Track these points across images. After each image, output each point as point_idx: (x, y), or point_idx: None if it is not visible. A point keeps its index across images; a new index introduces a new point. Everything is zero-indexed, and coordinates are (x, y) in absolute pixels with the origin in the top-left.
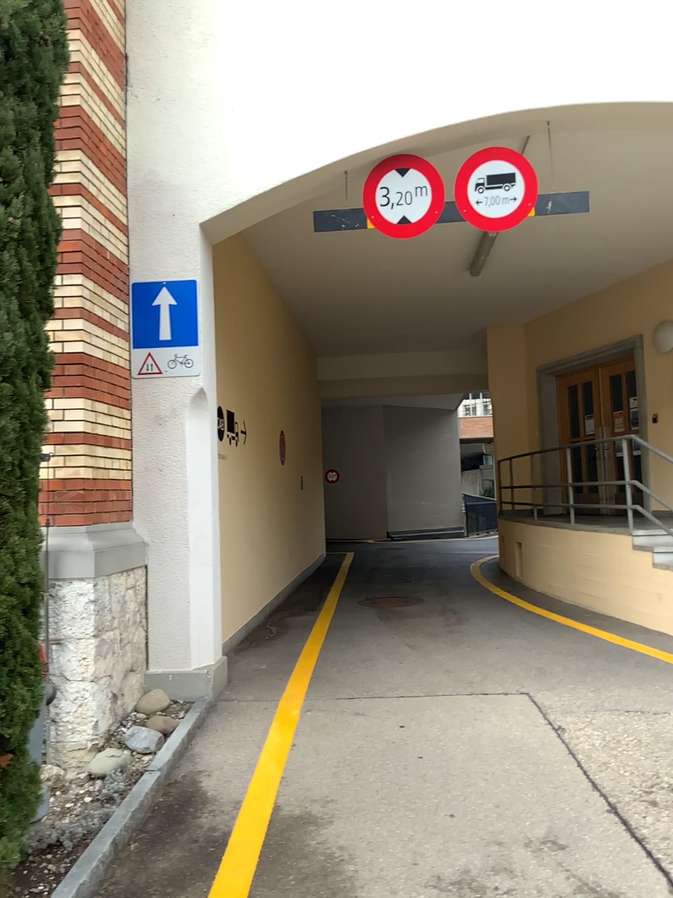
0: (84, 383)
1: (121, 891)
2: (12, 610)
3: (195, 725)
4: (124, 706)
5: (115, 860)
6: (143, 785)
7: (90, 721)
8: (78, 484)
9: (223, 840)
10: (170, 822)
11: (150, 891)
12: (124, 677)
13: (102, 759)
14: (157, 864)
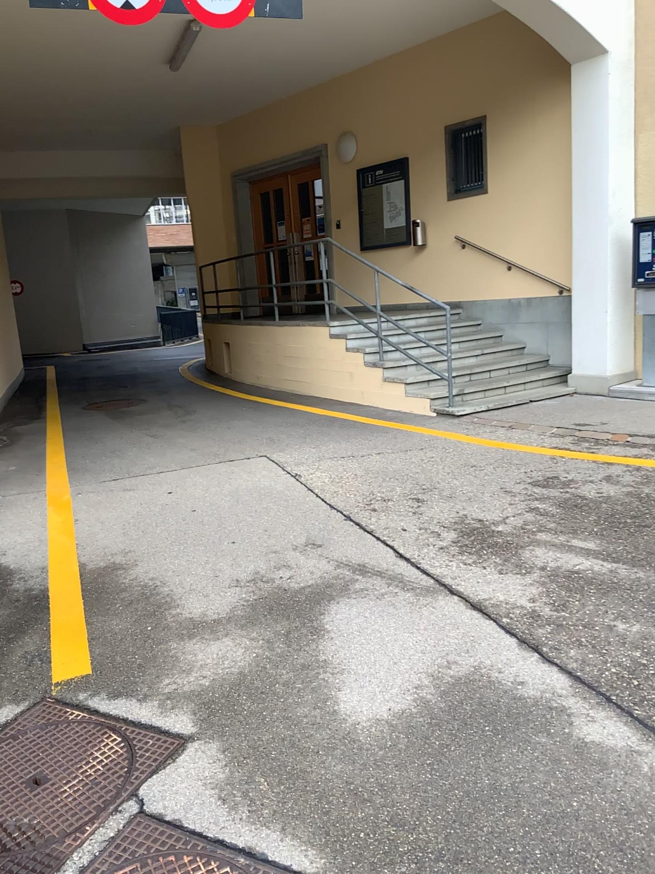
0: None
1: None
2: None
3: None
4: None
5: None
6: None
7: None
8: None
9: (44, 593)
10: None
11: None
12: None
13: None
14: None
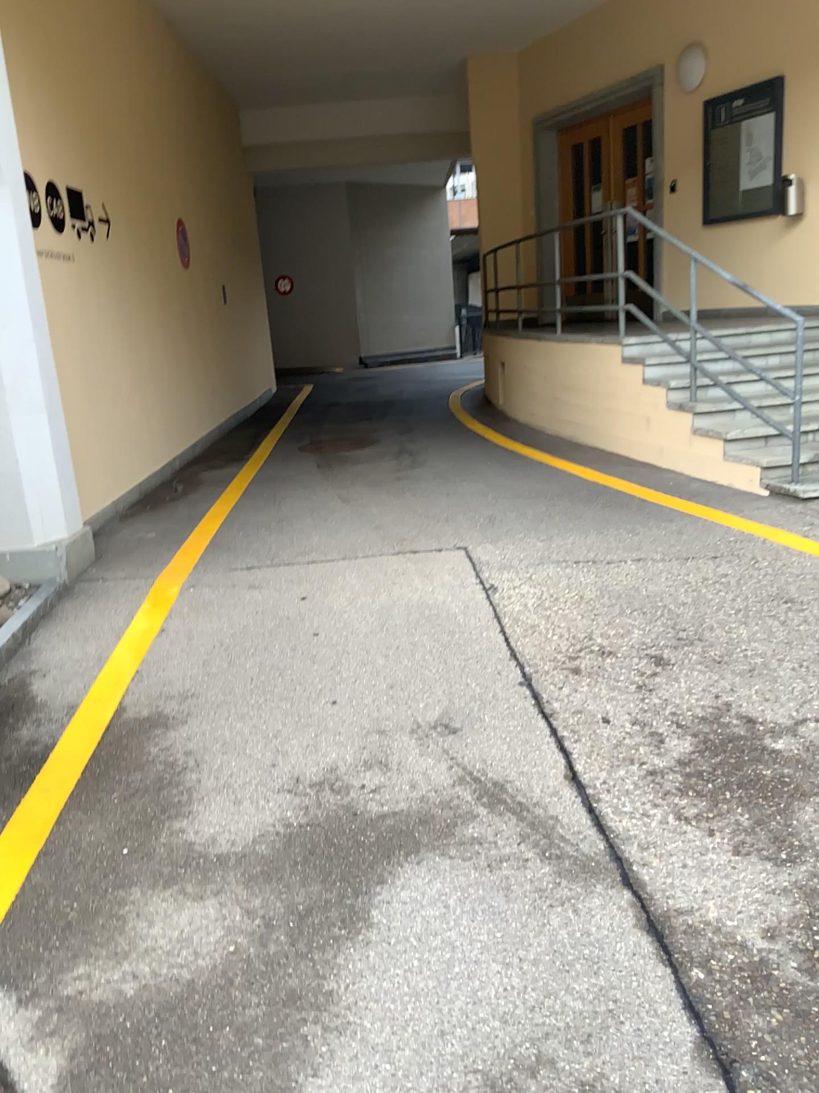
0: None
1: None
2: None
3: (36, 614)
4: None
5: None
6: None
7: None
8: None
9: (38, 755)
10: None
11: None
12: None
13: None
14: None
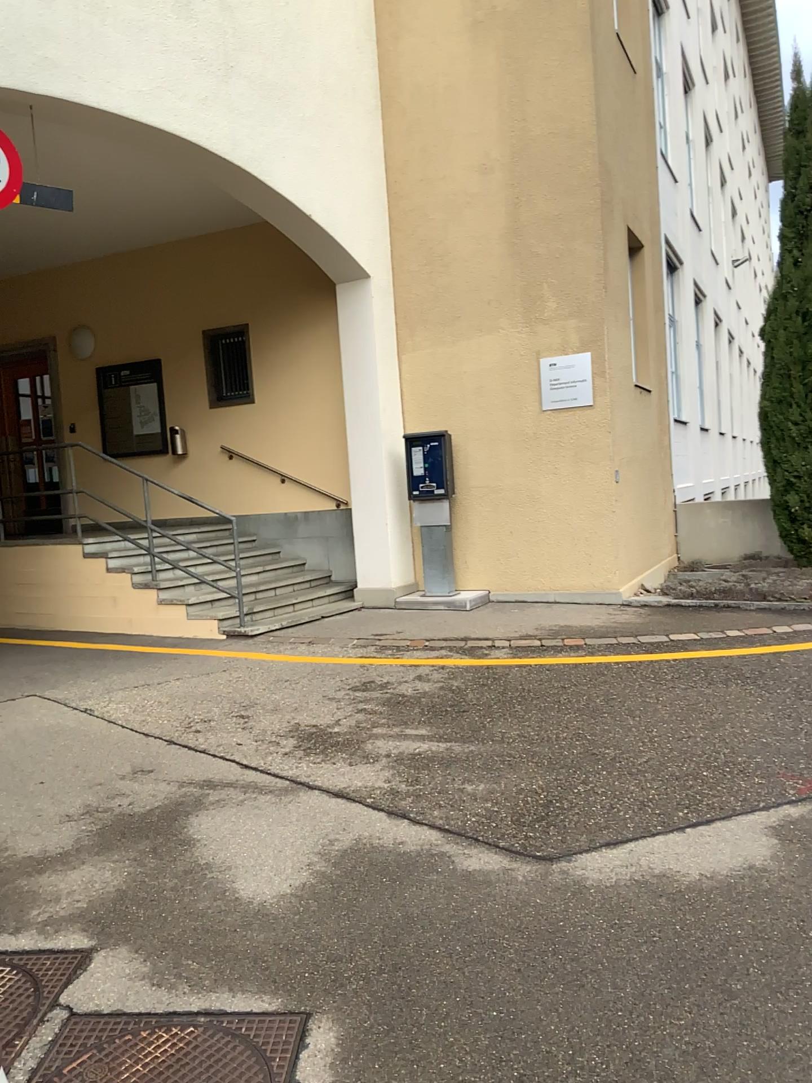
0: None
1: None
2: None
3: None
4: None
5: None
6: None
7: None
8: None
9: None
10: None
11: None
12: None
13: None
14: None
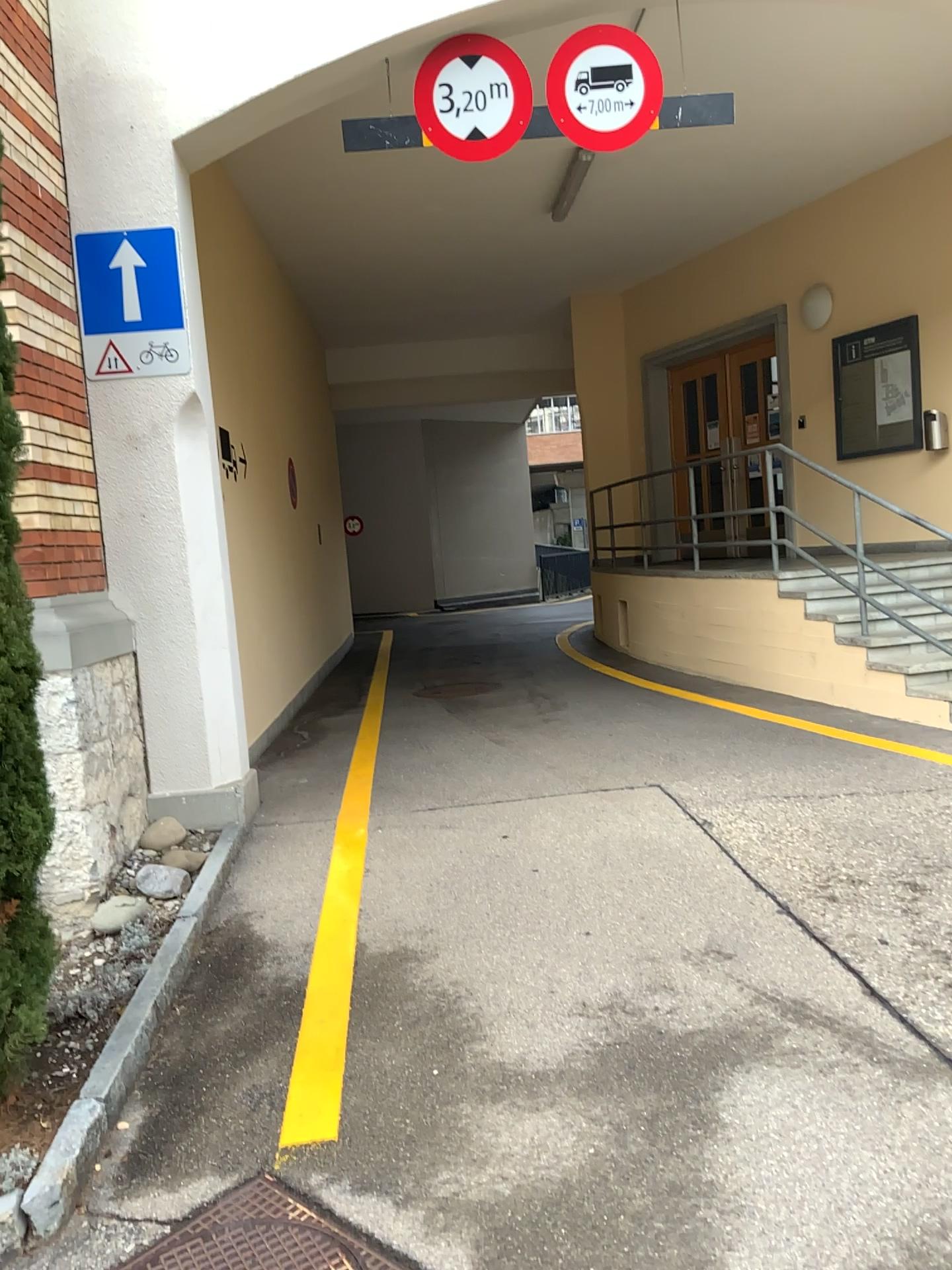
0: (26, 389)
1: (178, 1061)
2: (4, 705)
3: (227, 859)
4: (125, 842)
5: (160, 1027)
6: (176, 935)
7: (83, 864)
8: (31, 538)
9: (298, 989)
10: (223, 976)
11: (217, 1057)
12: (122, 804)
13: (109, 910)
14: (219, 1025)
